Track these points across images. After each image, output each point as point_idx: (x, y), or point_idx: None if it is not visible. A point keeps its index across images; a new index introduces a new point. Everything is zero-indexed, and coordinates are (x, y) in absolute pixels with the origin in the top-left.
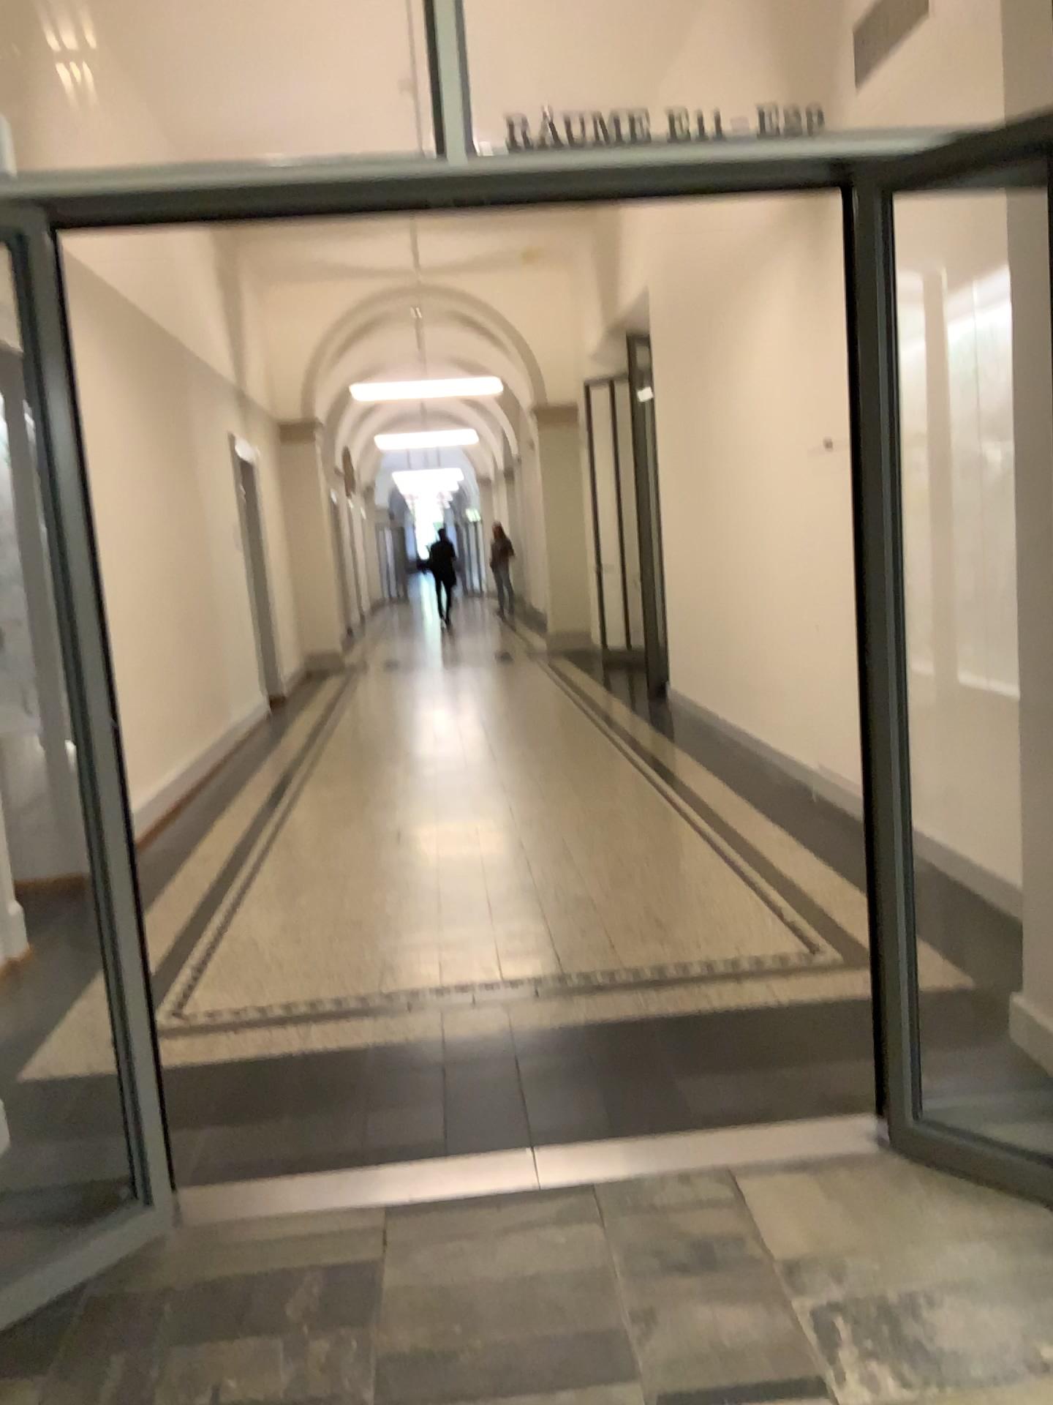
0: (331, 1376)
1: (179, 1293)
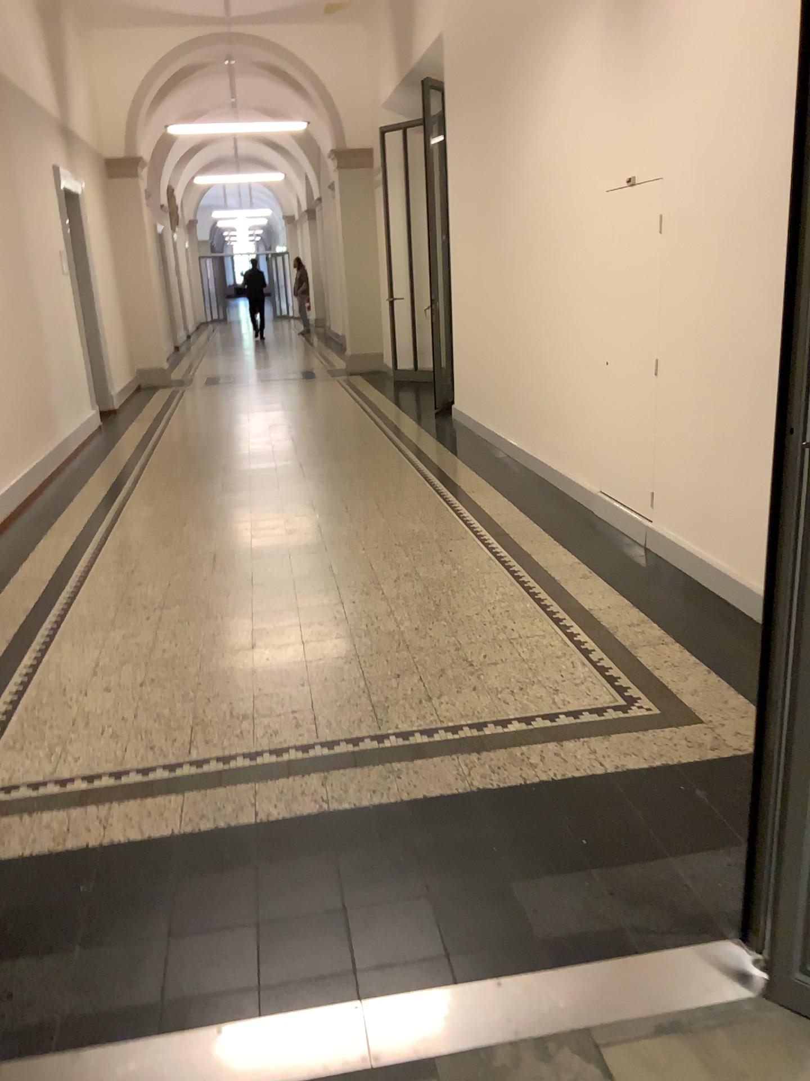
0: None
1: None
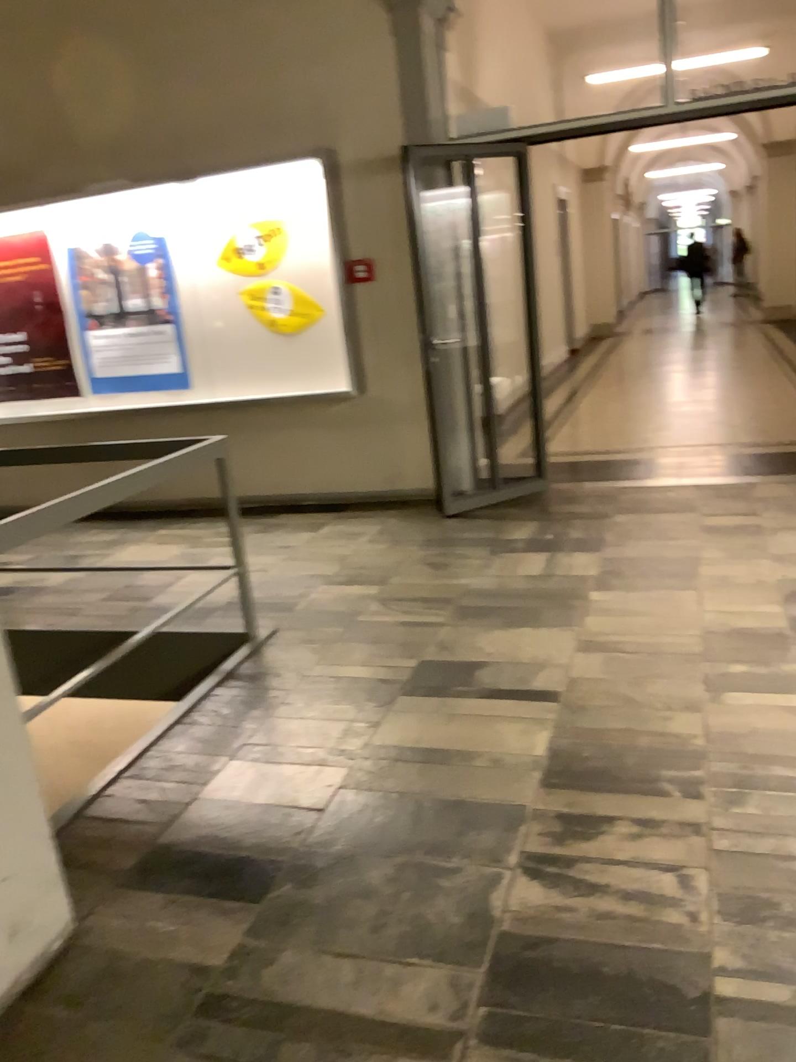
0: (603, 507)
1: (556, 496)
